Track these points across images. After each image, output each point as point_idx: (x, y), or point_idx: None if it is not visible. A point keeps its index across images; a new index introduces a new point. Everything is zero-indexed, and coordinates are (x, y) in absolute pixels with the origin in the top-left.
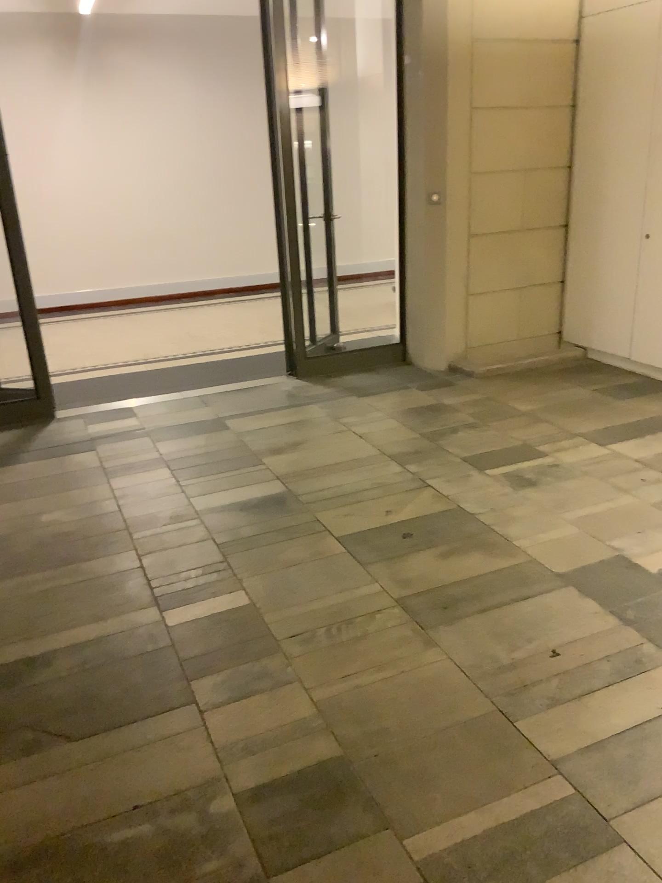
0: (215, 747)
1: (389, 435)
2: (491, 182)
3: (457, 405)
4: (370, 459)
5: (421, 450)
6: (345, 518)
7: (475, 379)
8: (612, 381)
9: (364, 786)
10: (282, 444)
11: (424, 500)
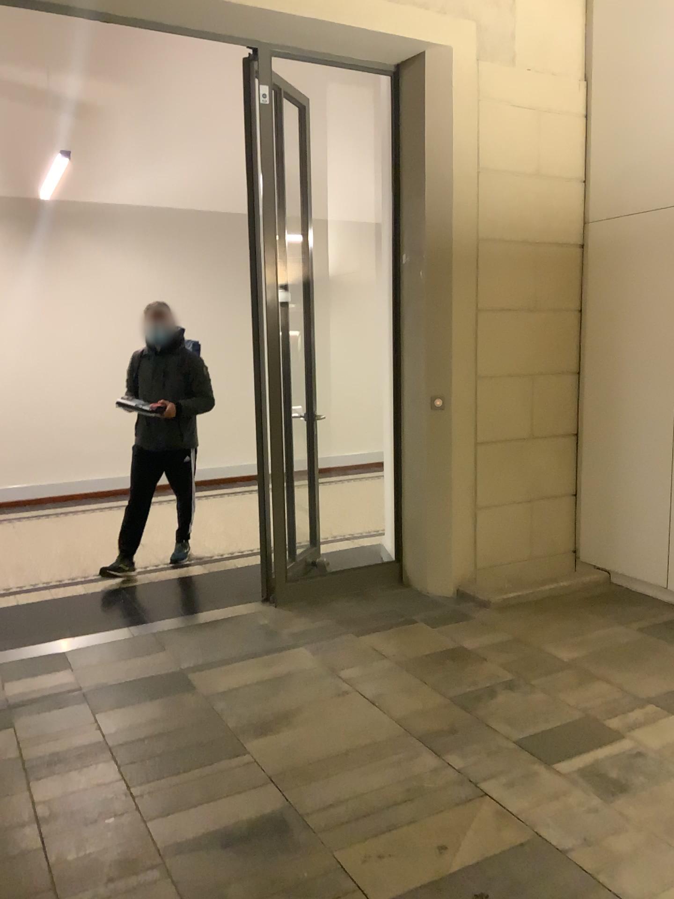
0: None
1: (409, 701)
2: (499, 385)
3: (482, 651)
4: (394, 744)
5: (457, 727)
6: (380, 861)
7: (490, 609)
8: (655, 616)
9: None
10: (269, 716)
11: (486, 824)
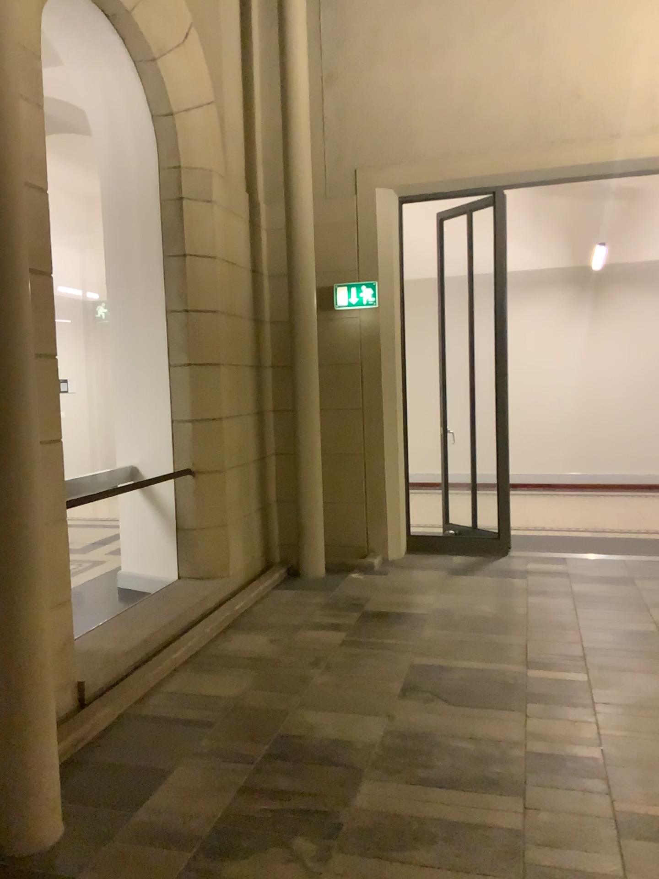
0: (525, 730)
1: None
2: None
3: None
4: None
5: None
6: None
7: None
8: None
9: (604, 773)
10: None
11: None
